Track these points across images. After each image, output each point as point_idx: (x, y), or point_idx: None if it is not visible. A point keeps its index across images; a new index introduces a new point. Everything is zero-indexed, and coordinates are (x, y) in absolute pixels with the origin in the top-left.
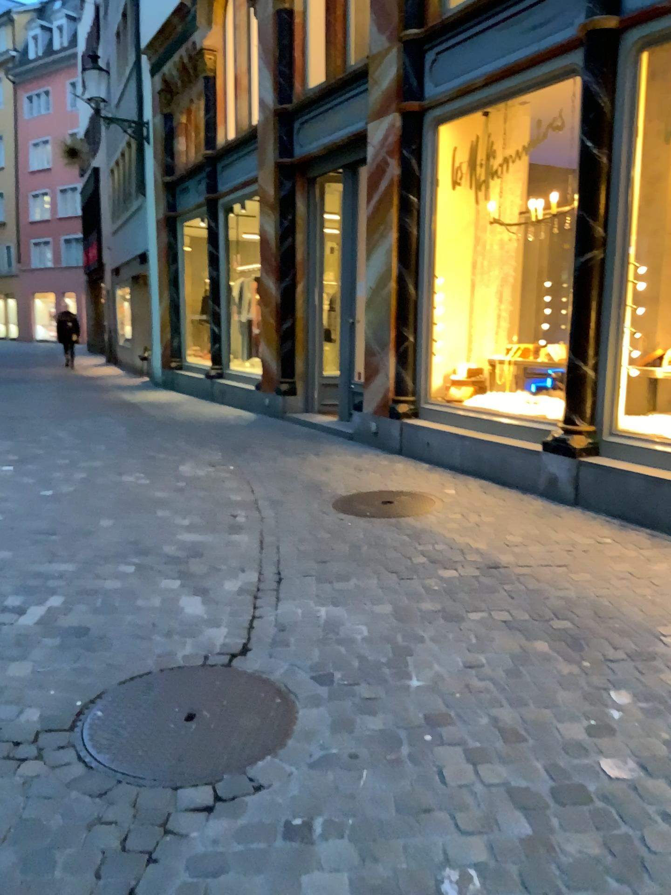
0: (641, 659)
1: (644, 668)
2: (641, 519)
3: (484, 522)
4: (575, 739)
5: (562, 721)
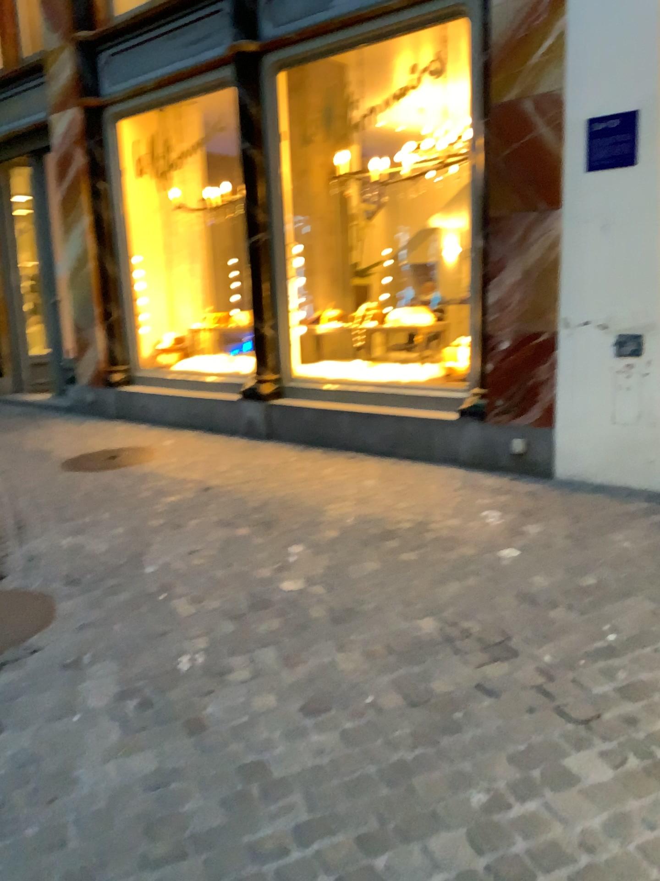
0: (312, 526)
1: (313, 530)
2: (317, 441)
3: (197, 459)
4: (266, 576)
5: (257, 569)
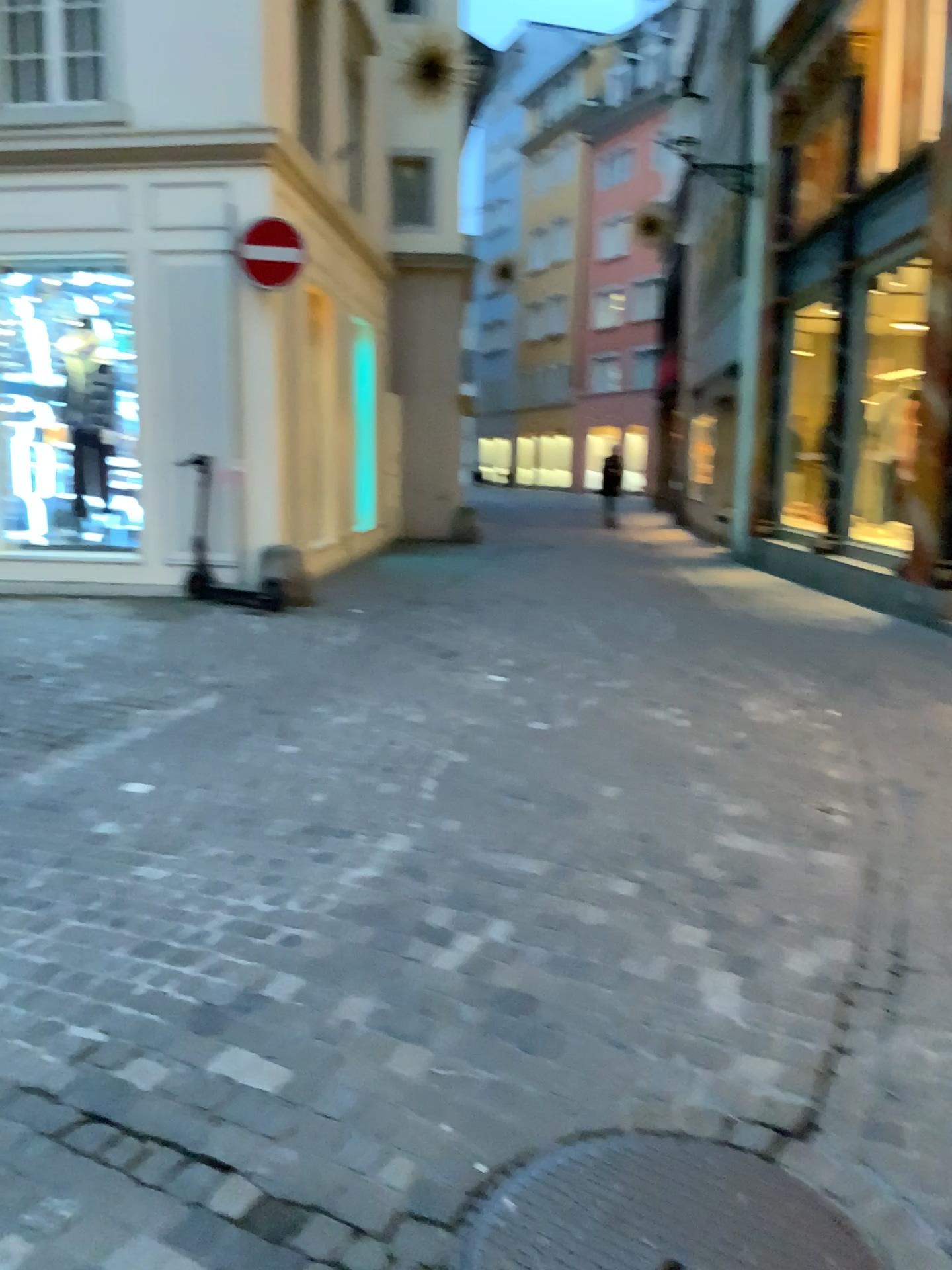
0: None
1: None
2: None
3: None
4: None
5: None
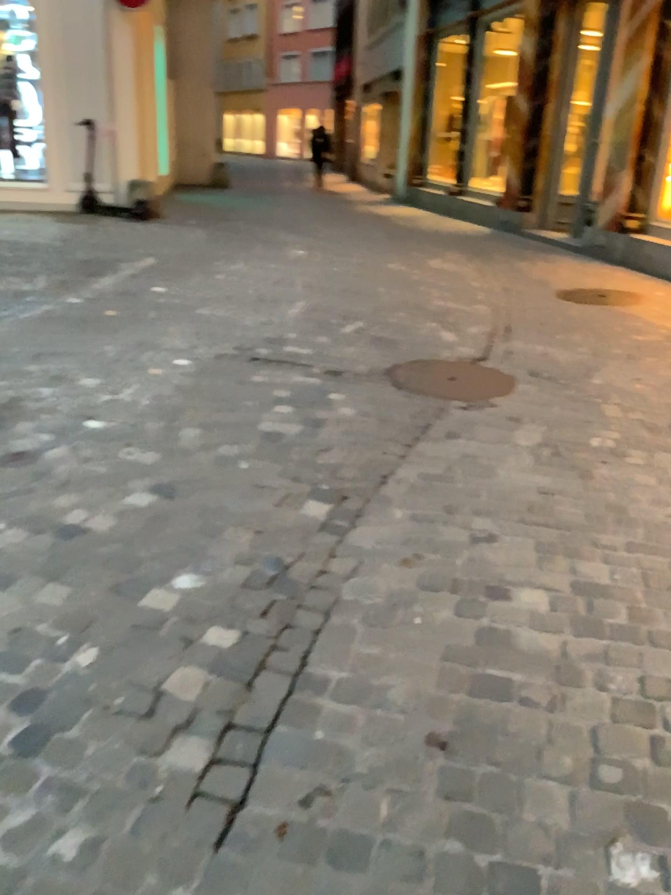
0: None
1: None
2: None
3: None
4: None
5: None
